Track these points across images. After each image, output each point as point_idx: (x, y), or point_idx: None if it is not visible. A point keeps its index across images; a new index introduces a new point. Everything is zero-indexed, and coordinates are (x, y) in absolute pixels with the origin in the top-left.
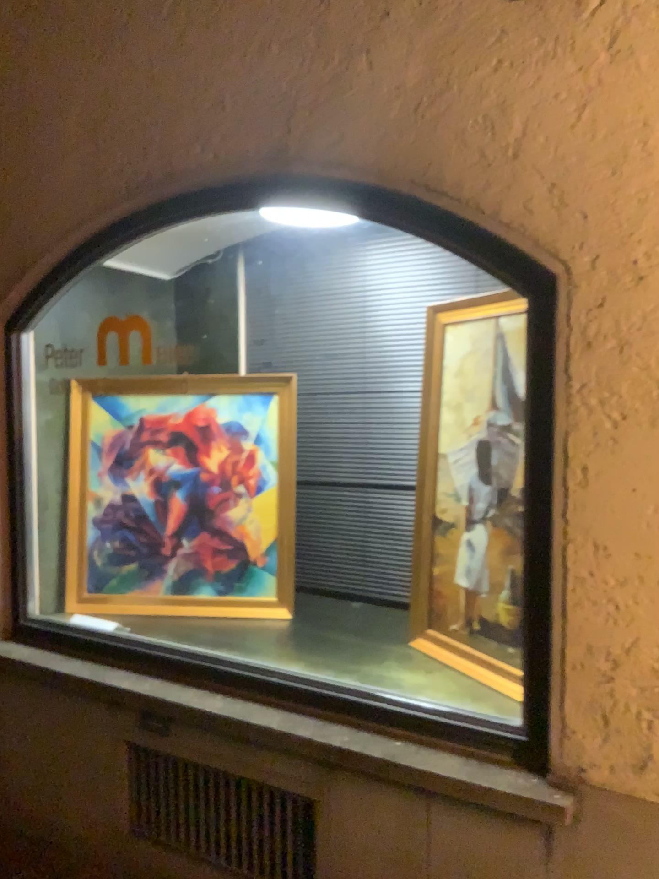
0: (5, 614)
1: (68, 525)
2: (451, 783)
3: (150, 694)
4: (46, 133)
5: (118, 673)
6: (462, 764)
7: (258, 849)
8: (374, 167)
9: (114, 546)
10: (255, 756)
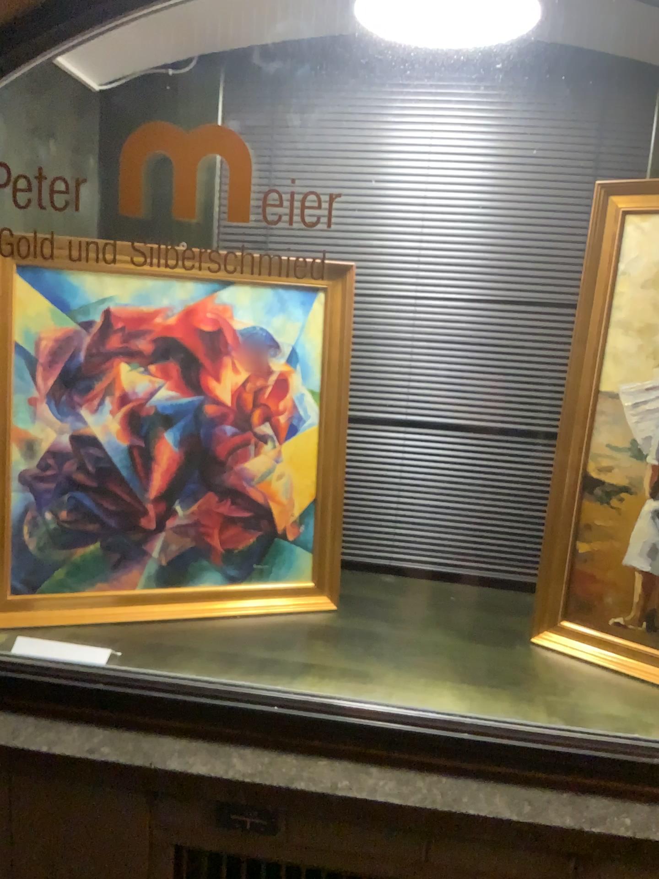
0: None
1: None
2: None
3: (251, 780)
4: None
5: (172, 747)
6: None
7: None
8: None
9: (57, 517)
10: (445, 854)
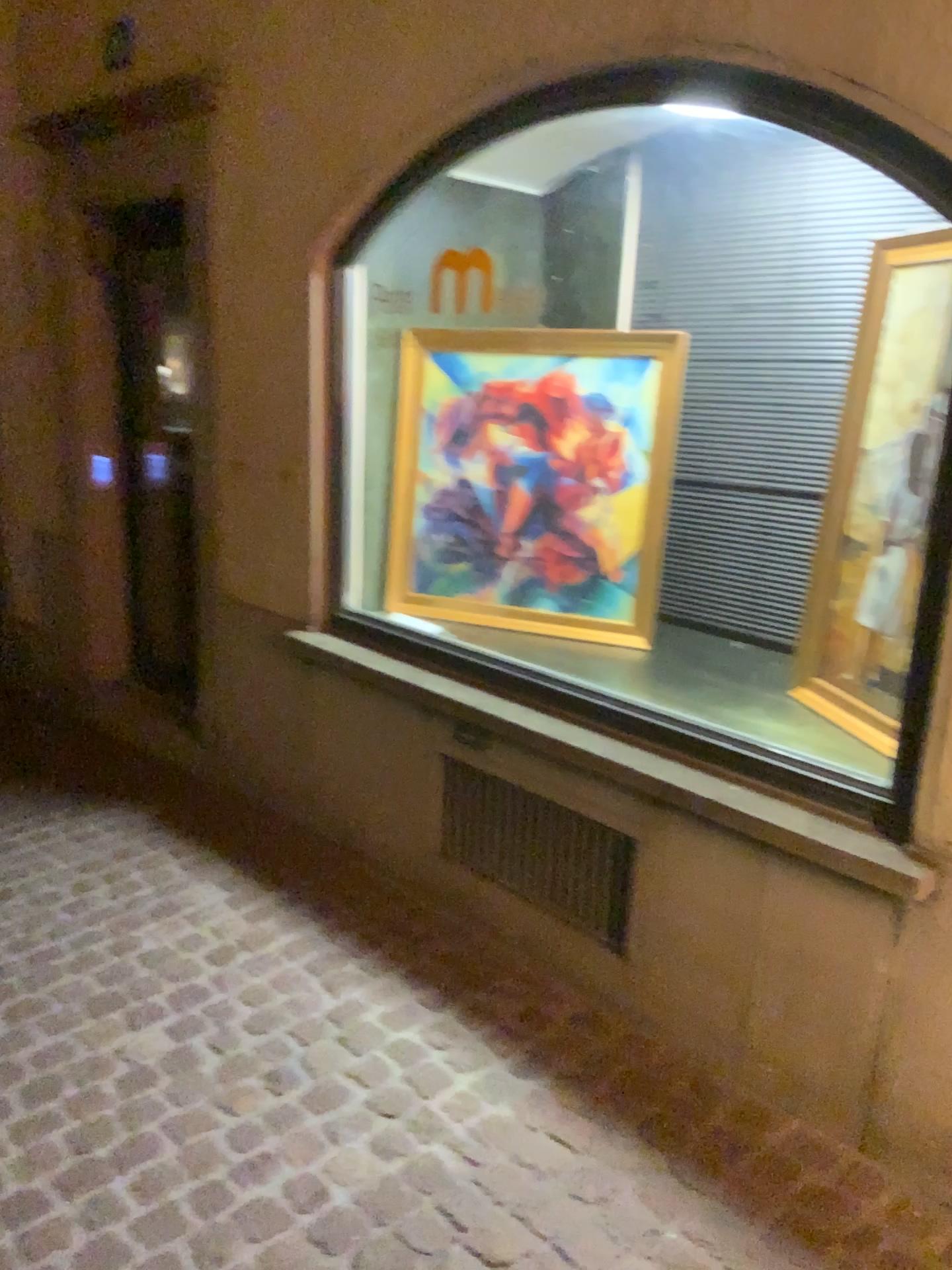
0: (322, 603)
1: (395, 509)
2: (788, 838)
3: (467, 705)
4: (384, 3)
5: (436, 679)
6: (805, 820)
7: (575, 891)
8: (784, 49)
9: (446, 539)
10: (575, 786)
